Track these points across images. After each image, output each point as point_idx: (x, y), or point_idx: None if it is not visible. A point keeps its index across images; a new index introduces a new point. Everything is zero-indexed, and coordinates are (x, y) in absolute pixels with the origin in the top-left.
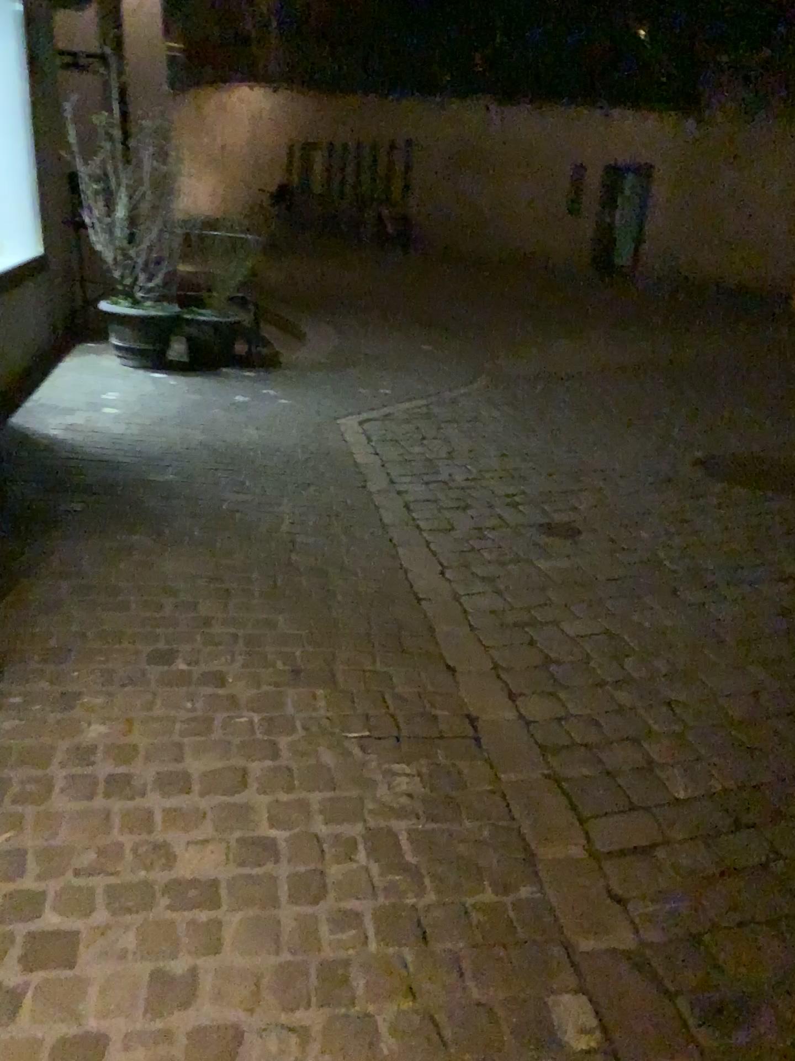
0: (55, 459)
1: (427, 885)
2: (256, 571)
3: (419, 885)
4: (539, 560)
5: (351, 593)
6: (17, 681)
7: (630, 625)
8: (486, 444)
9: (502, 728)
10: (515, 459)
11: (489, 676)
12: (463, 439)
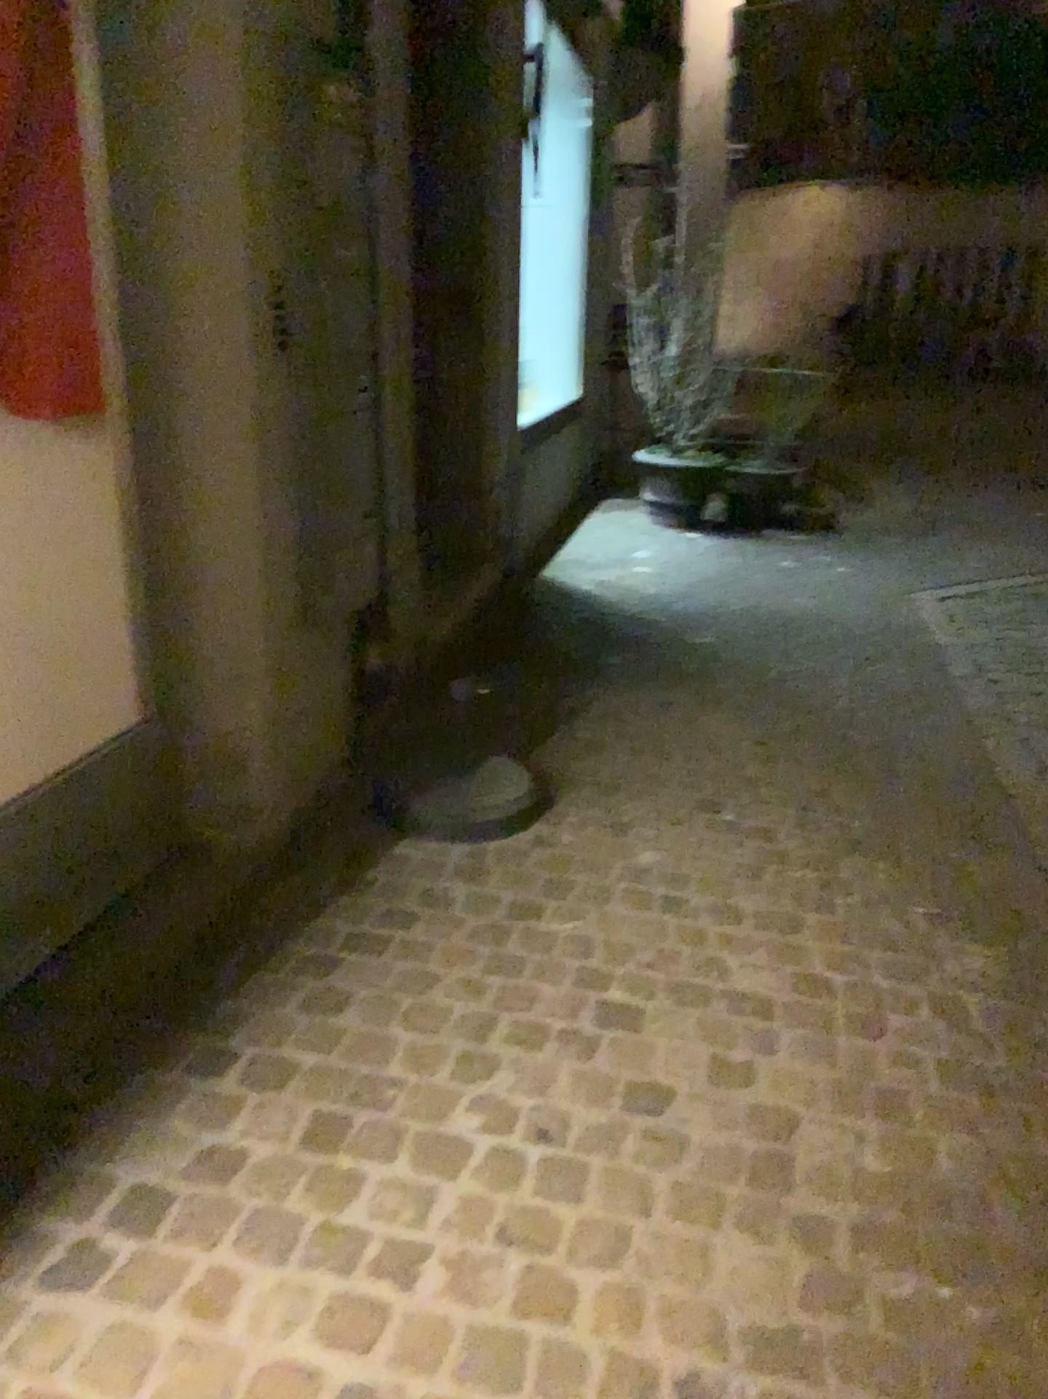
0: (594, 610)
1: (1000, 1048)
2: (813, 740)
3: (990, 1046)
4: None
5: (924, 775)
6: (575, 803)
7: None
8: None
9: None
10: None
11: None
12: None
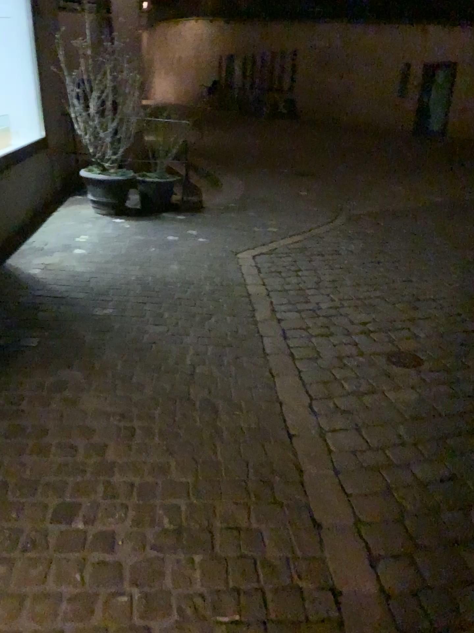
0: (28, 297)
1: None
2: (159, 409)
3: None
4: (388, 393)
5: (234, 431)
6: None
7: (471, 469)
8: (345, 275)
9: (362, 605)
10: (366, 288)
11: (349, 533)
12: (328, 270)
